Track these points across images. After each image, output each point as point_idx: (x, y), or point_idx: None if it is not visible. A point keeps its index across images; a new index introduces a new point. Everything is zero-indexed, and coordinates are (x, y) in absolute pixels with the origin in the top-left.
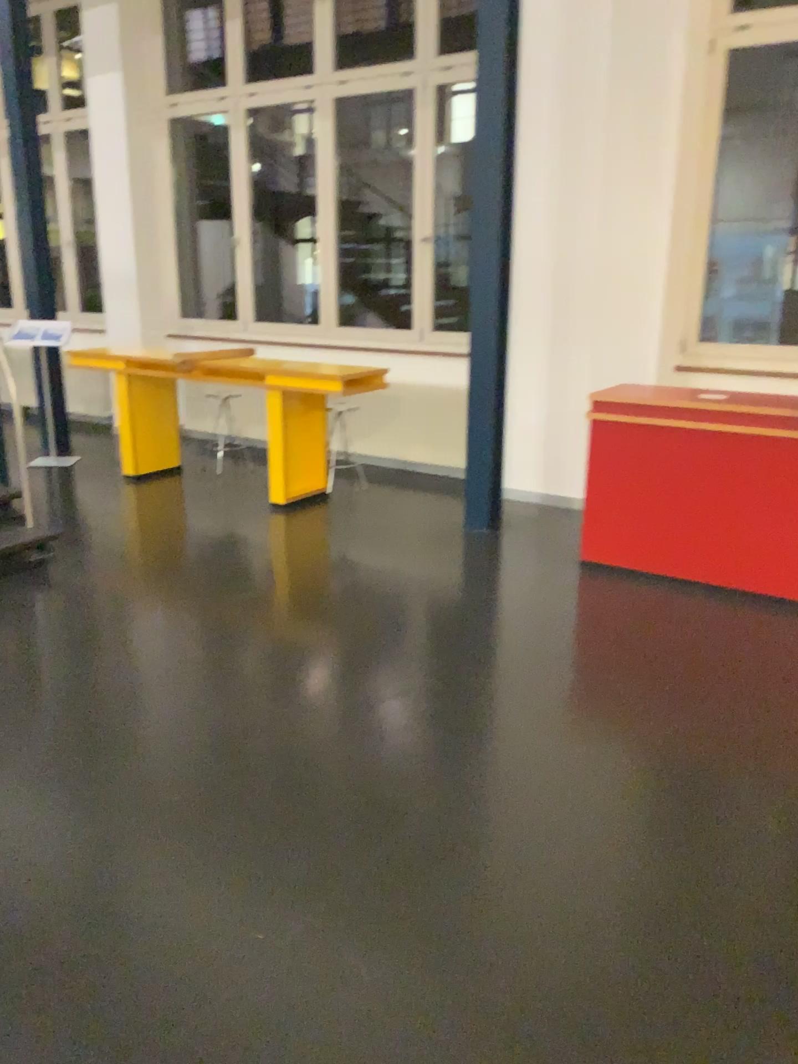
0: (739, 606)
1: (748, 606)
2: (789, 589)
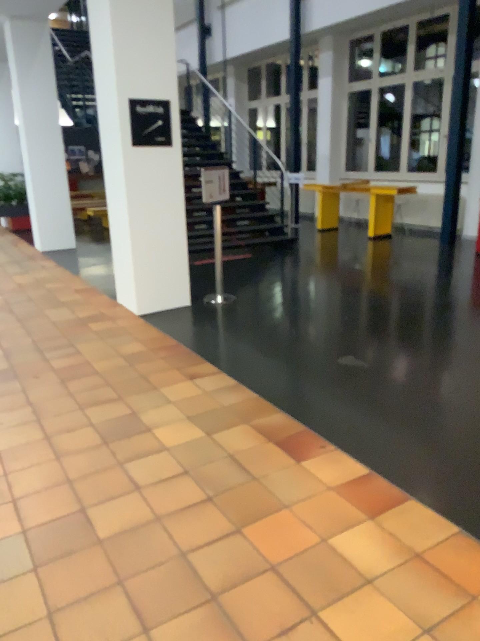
0: None
1: None
2: None
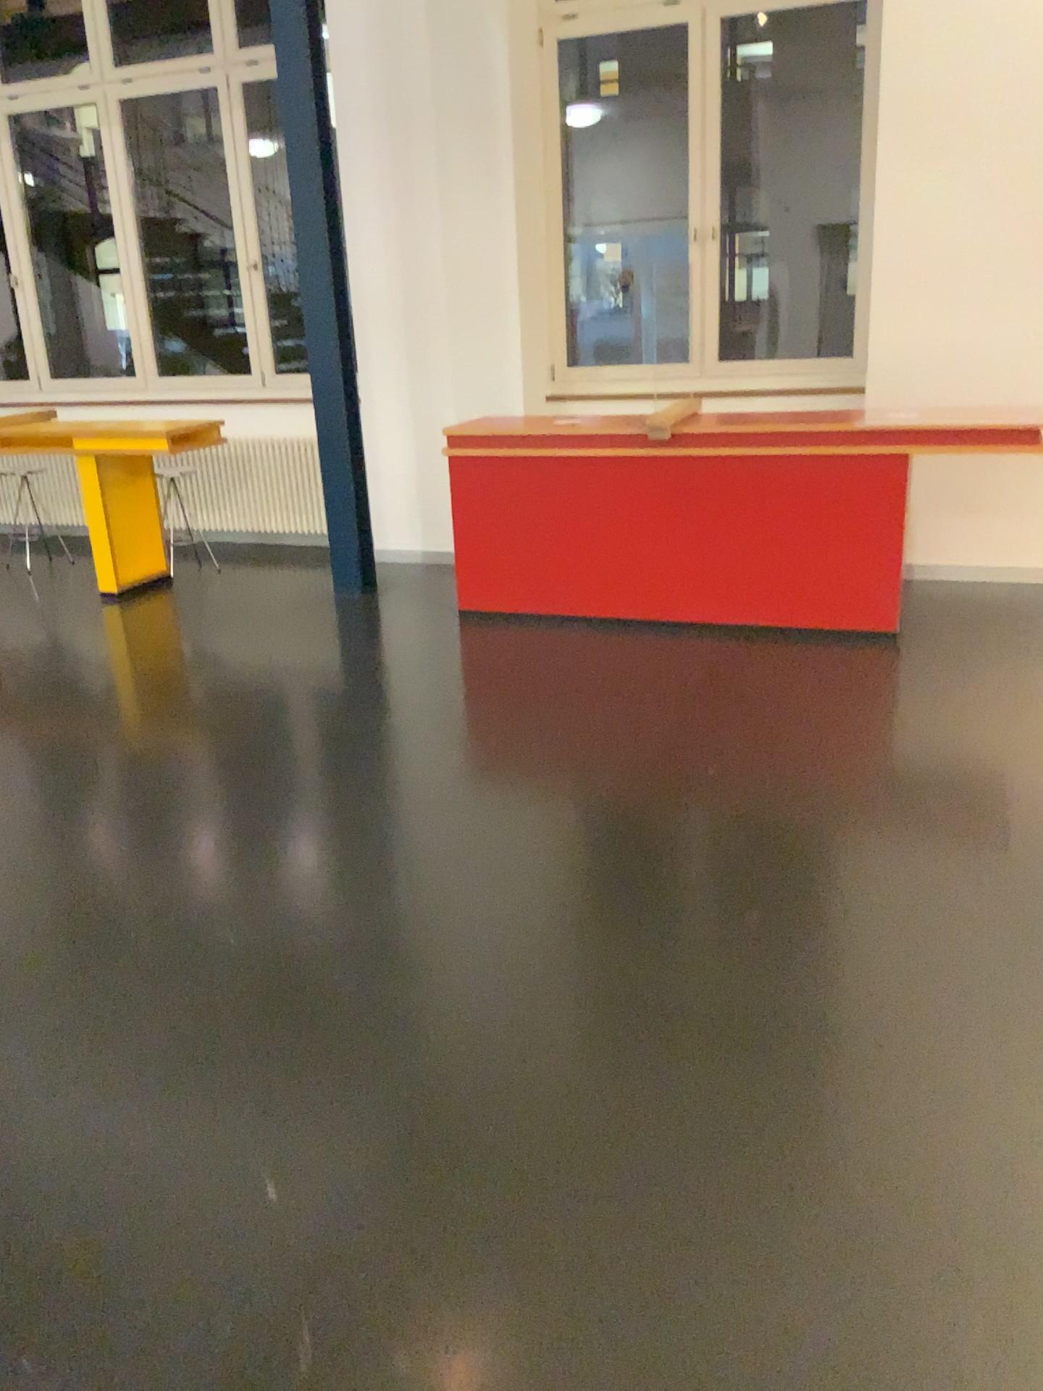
0: (612, 632)
1: (621, 631)
2: (658, 609)
